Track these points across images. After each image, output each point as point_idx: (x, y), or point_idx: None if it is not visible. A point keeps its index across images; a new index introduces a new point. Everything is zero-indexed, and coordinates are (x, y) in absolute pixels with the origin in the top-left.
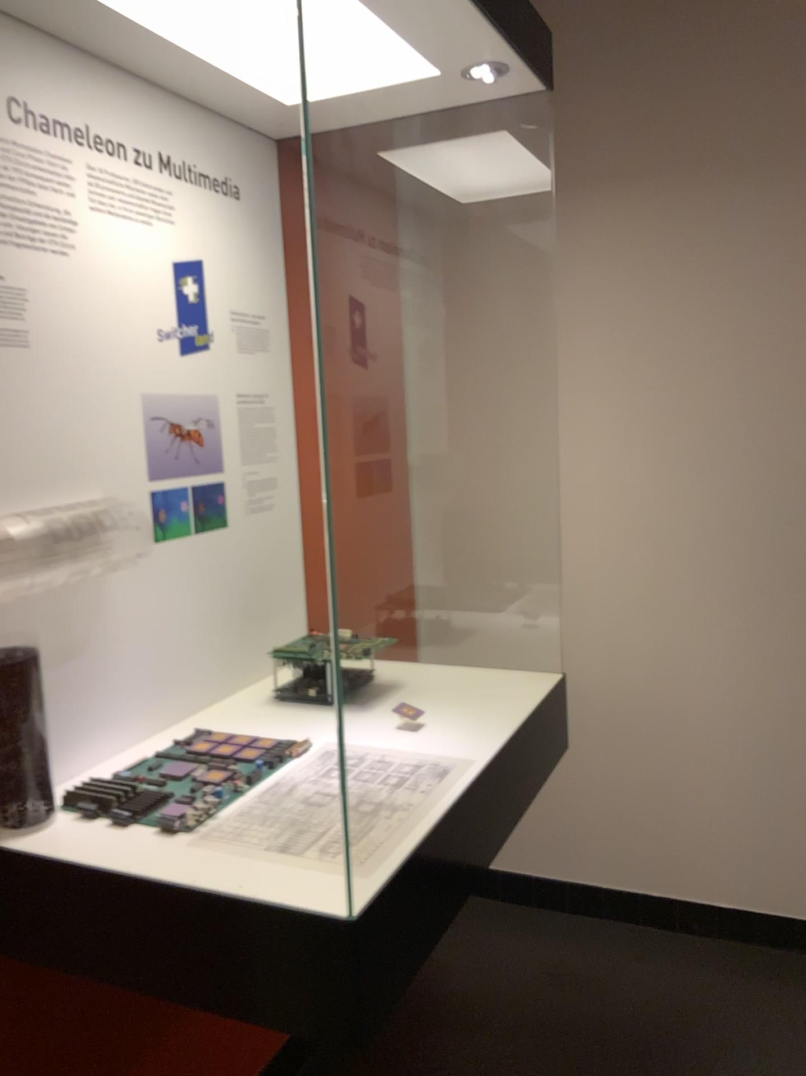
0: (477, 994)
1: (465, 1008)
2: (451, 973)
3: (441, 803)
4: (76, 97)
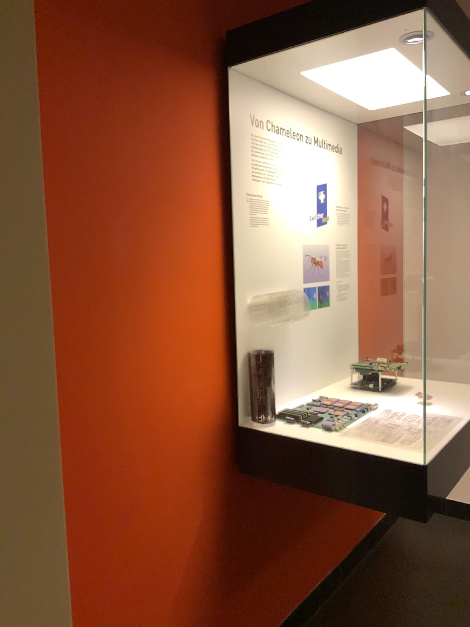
0: (438, 555)
1: (432, 561)
2: (423, 544)
3: (451, 430)
4: (286, 116)
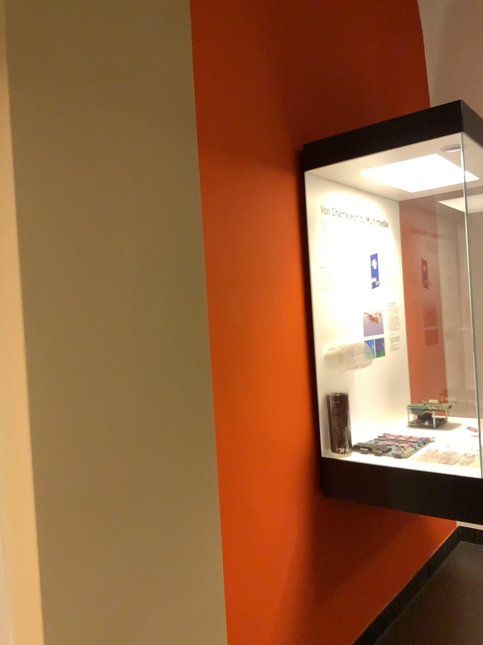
0: None
1: None
2: (478, 573)
3: None
4: (345, 202)
